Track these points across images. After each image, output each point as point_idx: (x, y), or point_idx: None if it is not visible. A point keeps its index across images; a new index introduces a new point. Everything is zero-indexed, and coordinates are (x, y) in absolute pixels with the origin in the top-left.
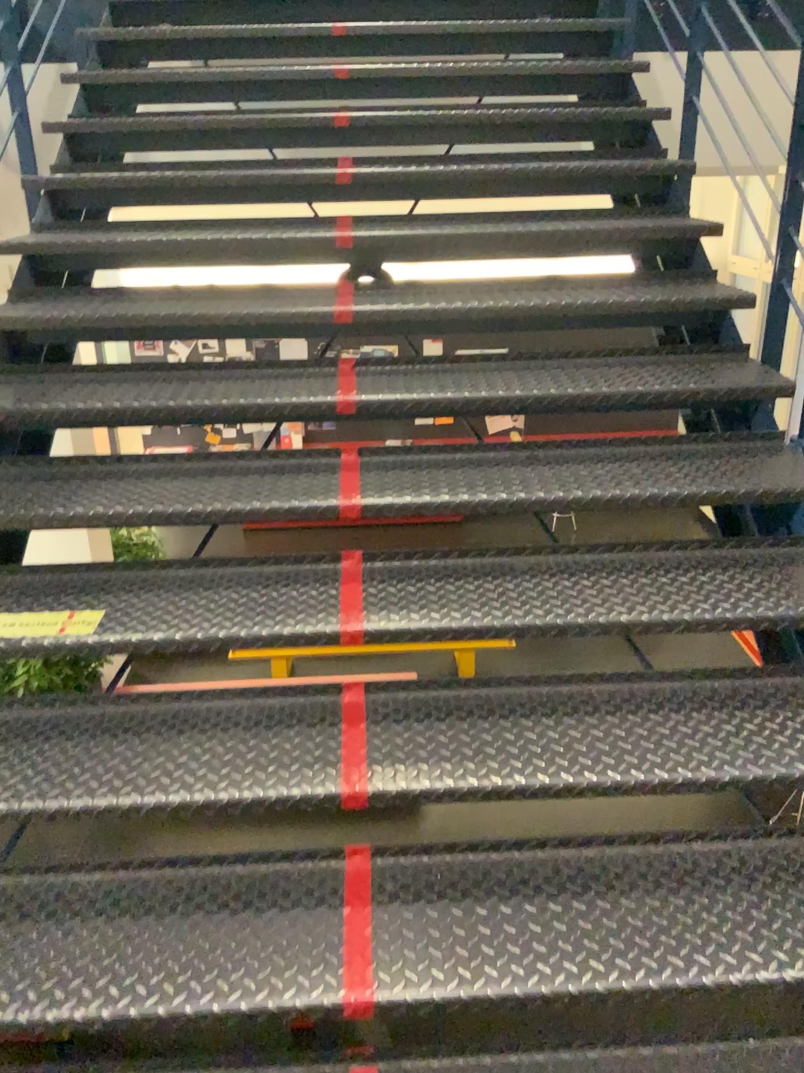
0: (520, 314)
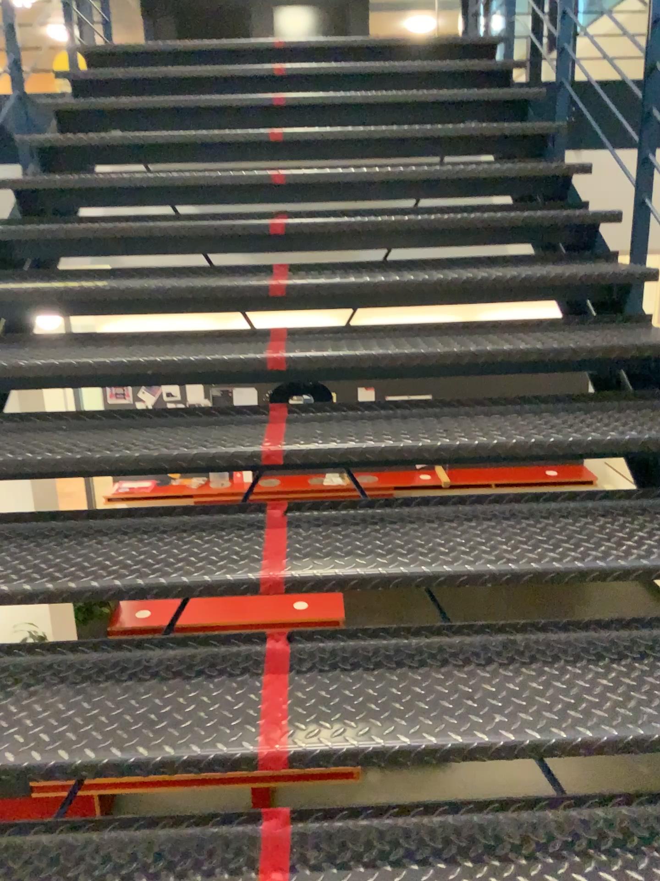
0: (481, 450)
